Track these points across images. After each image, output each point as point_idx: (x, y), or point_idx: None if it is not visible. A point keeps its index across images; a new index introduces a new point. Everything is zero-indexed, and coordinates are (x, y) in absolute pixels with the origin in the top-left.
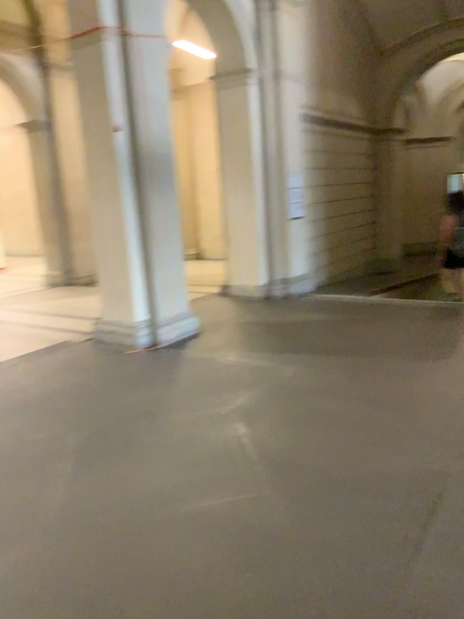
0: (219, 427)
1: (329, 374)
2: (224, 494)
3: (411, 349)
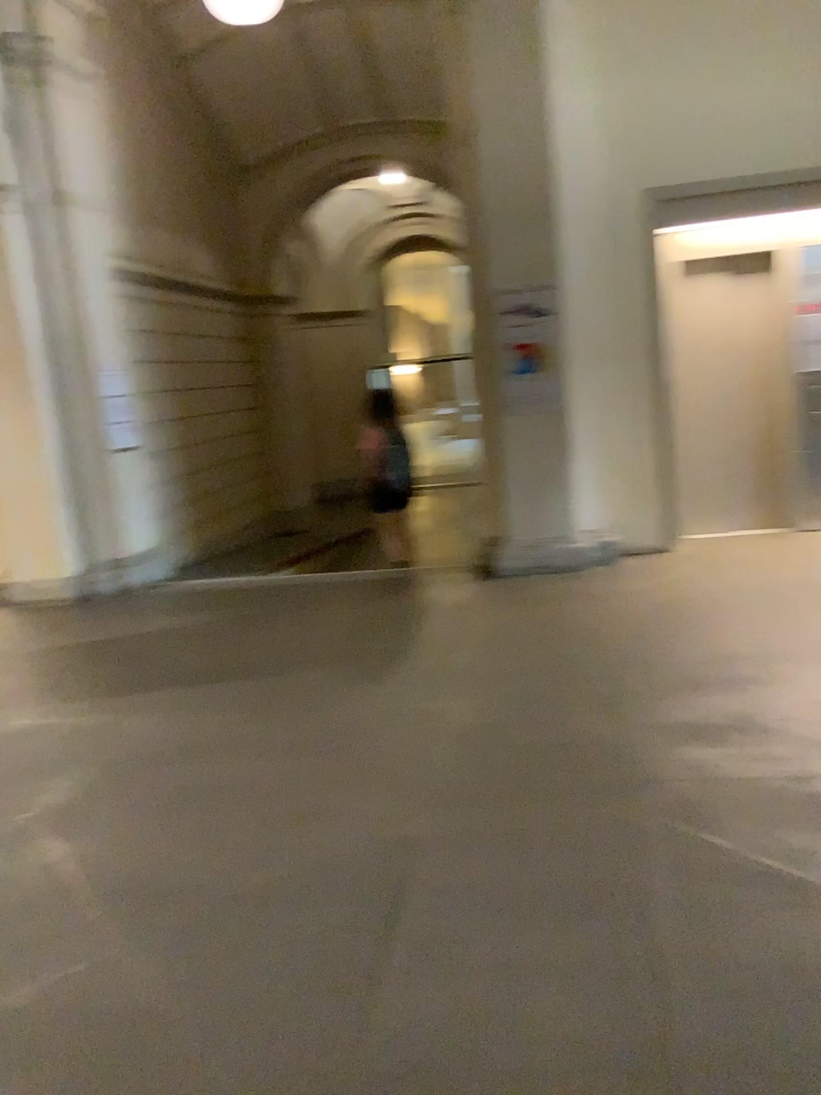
0: (8, 852)
1: (209, 716)
2: (30, 974)
3: (340, 653)
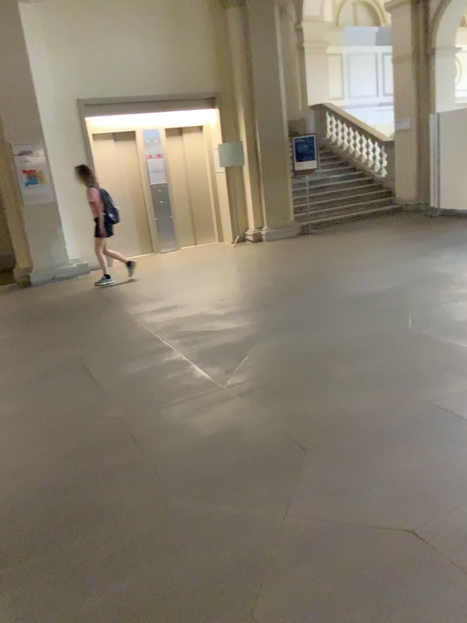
0: None
1: None
2: None
3: None
